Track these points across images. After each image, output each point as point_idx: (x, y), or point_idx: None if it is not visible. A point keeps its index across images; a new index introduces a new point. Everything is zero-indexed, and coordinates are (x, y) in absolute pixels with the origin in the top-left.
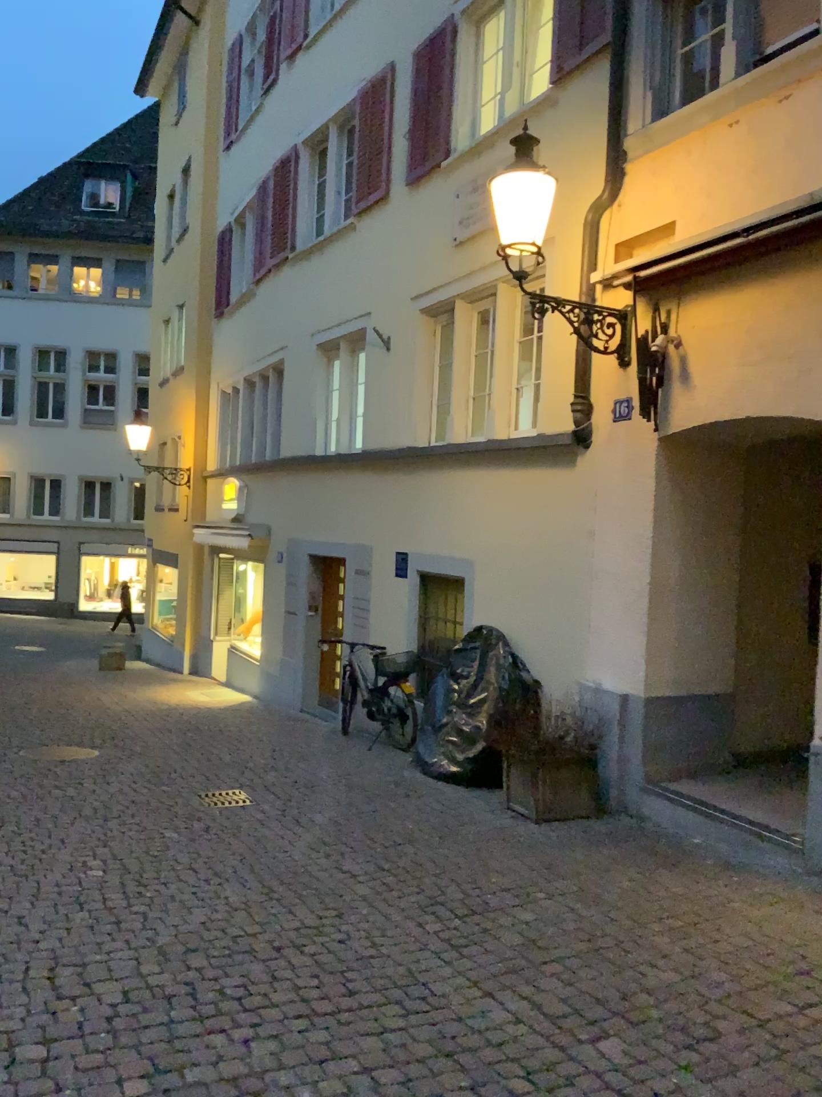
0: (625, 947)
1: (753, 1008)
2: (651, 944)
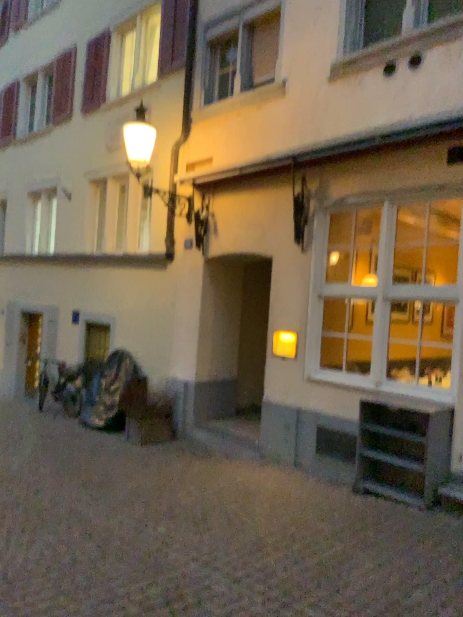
0: (175, 493)
1: (225, 509)
2: (187, 490)
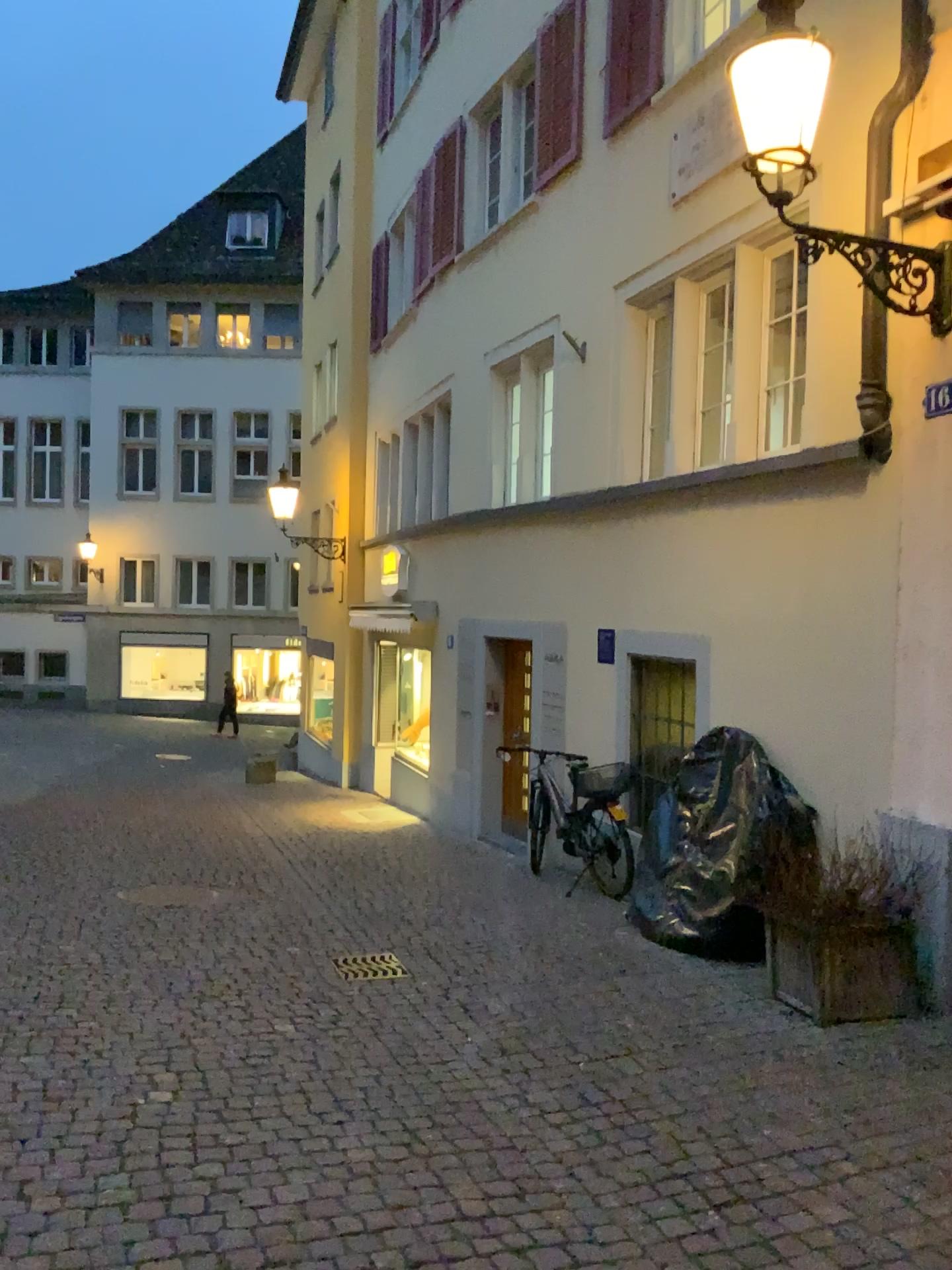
0: None
1: None
2: None
